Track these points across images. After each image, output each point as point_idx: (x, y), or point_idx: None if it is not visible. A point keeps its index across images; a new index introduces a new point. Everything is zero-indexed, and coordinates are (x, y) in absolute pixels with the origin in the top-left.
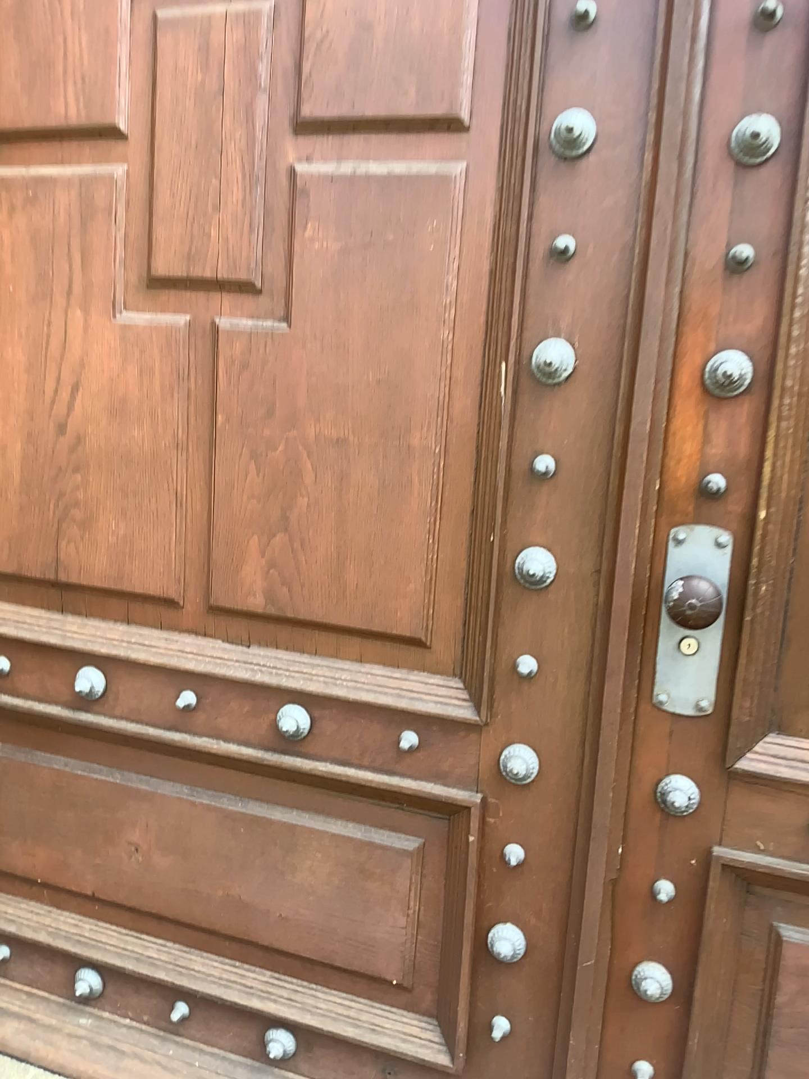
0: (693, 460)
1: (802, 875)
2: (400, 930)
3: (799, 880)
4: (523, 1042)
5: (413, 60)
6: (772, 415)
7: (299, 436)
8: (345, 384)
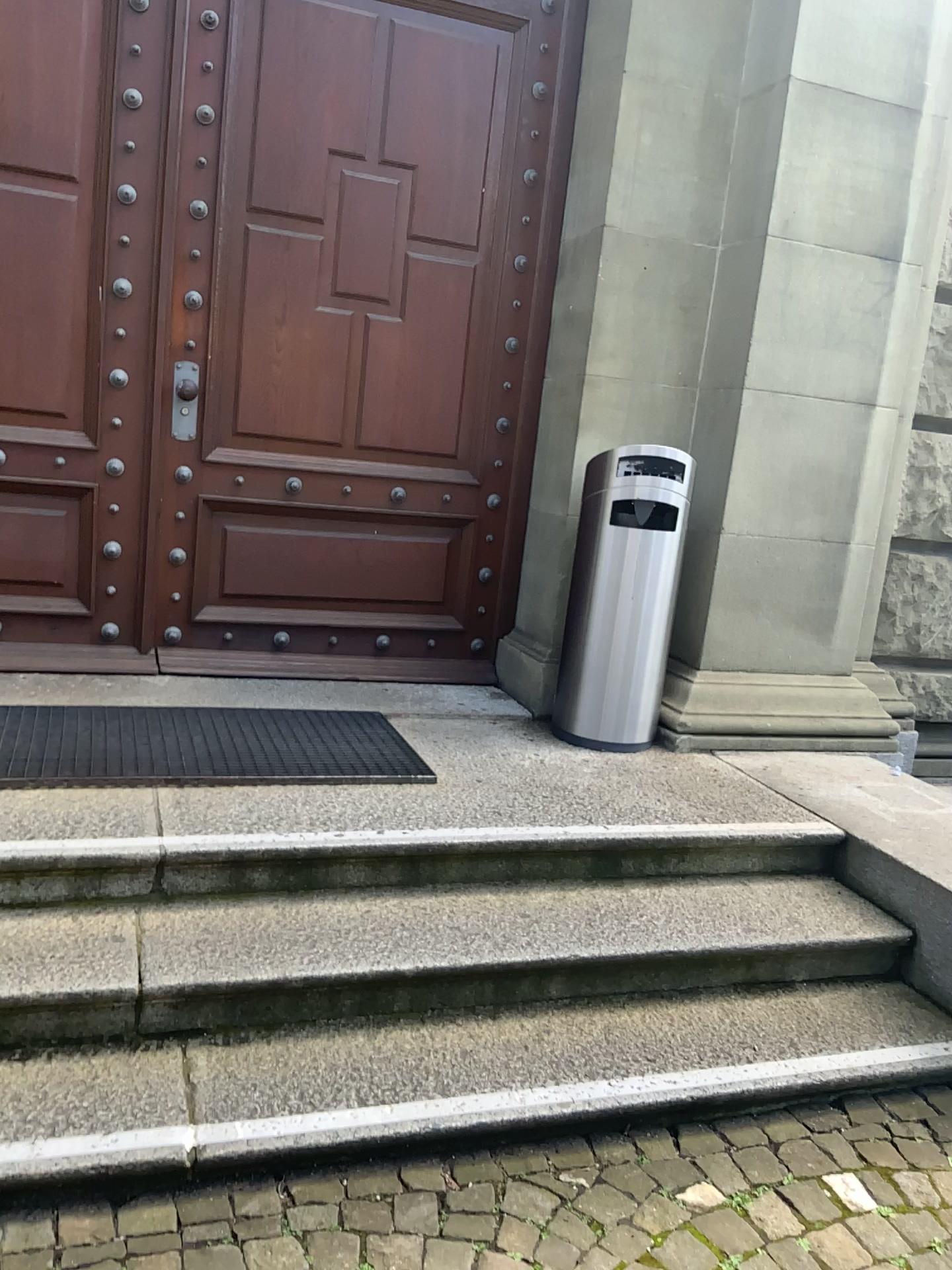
0: (189, 334)
1: (238, 497)
2: (64, 555)
3: (236, 500)
4: (129, 591)
5: (58, 145)
6: (217, 318)
7: (3, 313)
8: (28, 289)
